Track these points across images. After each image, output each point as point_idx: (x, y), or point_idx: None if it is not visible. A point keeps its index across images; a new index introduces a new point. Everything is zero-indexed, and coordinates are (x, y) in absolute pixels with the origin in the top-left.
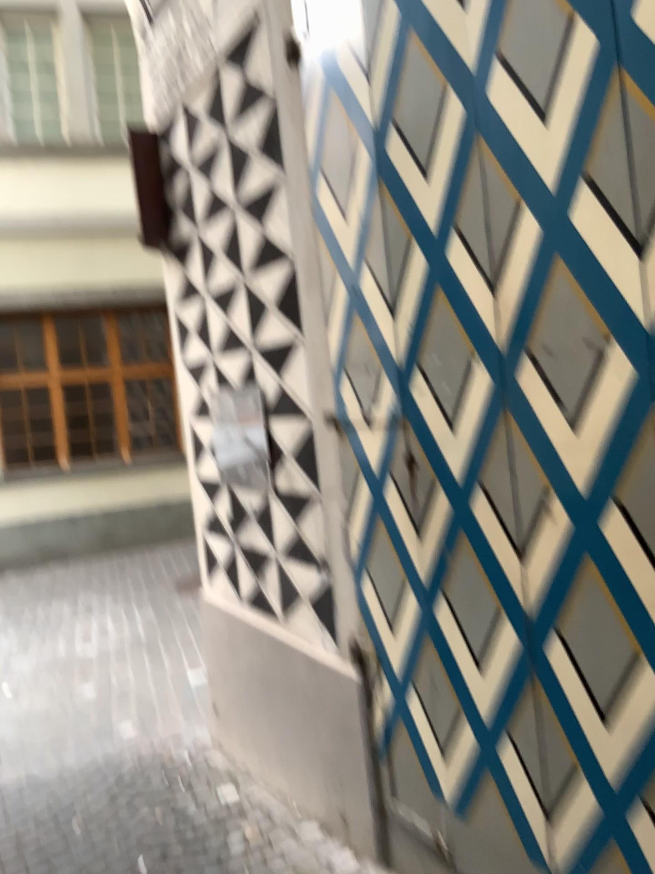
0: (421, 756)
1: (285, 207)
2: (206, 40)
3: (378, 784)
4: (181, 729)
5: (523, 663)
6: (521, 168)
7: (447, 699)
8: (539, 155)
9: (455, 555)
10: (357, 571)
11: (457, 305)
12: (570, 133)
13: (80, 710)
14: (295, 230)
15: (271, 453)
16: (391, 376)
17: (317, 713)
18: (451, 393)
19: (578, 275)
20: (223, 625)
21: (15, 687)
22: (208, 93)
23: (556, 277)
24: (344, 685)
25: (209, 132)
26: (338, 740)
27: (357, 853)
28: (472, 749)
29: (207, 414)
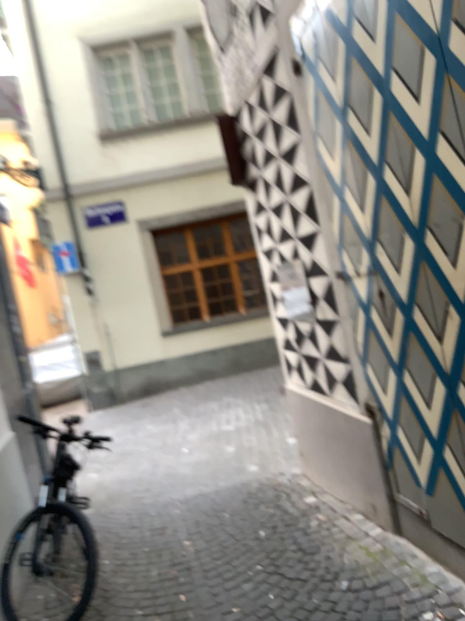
0: (406, 463)
1: (304, 155)
2: (253, 62)
3: (387, 484)
4: (283, 468)
5: (447, 401)
6: (411, 127)
7: (414, 428)
8: (418, 120)
9: (408, 345)
10: (363, 361)
11: (392, 205)
12: (430, 108)
13: (225, 459)
14: (310, 168)
15: (312, 298)
16: (366, 247)
17: (352, 448)
18: (395, 253)
19: (444, 184)
20: (299, 403)
21: (190, 448)
22: (257, 92)
23: (435, 185)
24: (364, 428)
25: (260, 115)
26: (364, 461)
27: (381, 526)
28: (429, 455)
29: (277, 279)
